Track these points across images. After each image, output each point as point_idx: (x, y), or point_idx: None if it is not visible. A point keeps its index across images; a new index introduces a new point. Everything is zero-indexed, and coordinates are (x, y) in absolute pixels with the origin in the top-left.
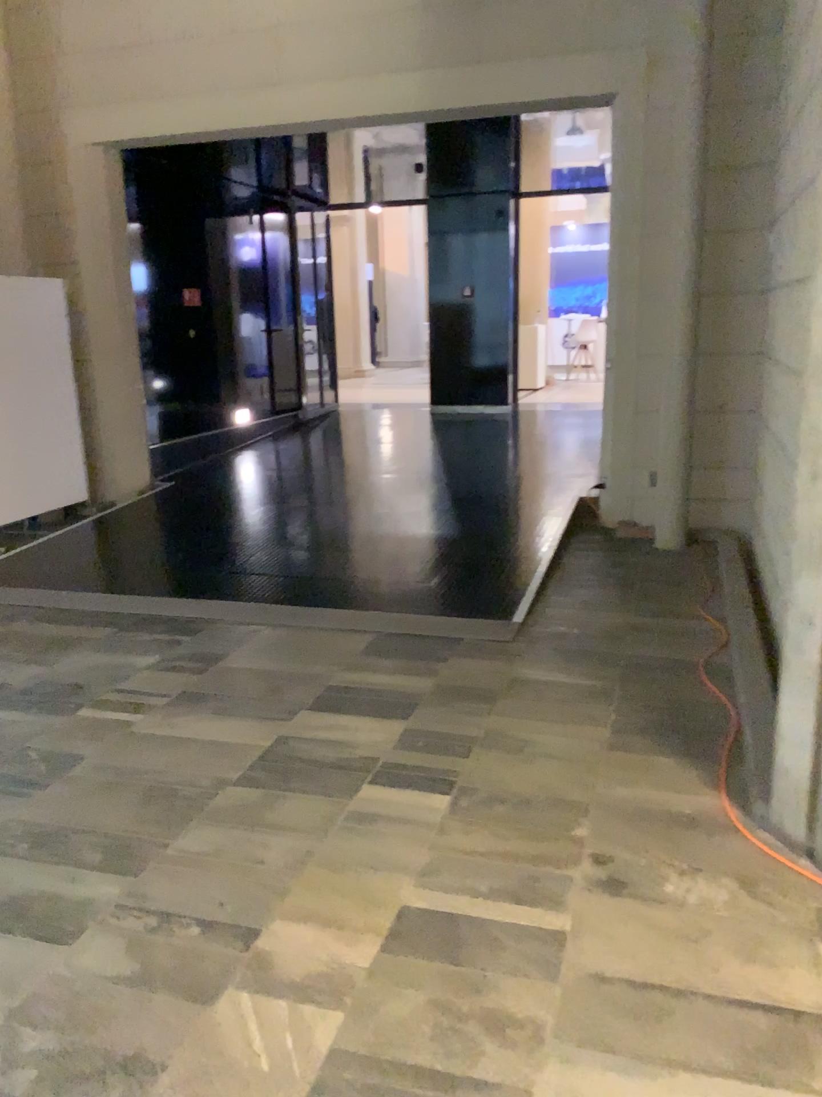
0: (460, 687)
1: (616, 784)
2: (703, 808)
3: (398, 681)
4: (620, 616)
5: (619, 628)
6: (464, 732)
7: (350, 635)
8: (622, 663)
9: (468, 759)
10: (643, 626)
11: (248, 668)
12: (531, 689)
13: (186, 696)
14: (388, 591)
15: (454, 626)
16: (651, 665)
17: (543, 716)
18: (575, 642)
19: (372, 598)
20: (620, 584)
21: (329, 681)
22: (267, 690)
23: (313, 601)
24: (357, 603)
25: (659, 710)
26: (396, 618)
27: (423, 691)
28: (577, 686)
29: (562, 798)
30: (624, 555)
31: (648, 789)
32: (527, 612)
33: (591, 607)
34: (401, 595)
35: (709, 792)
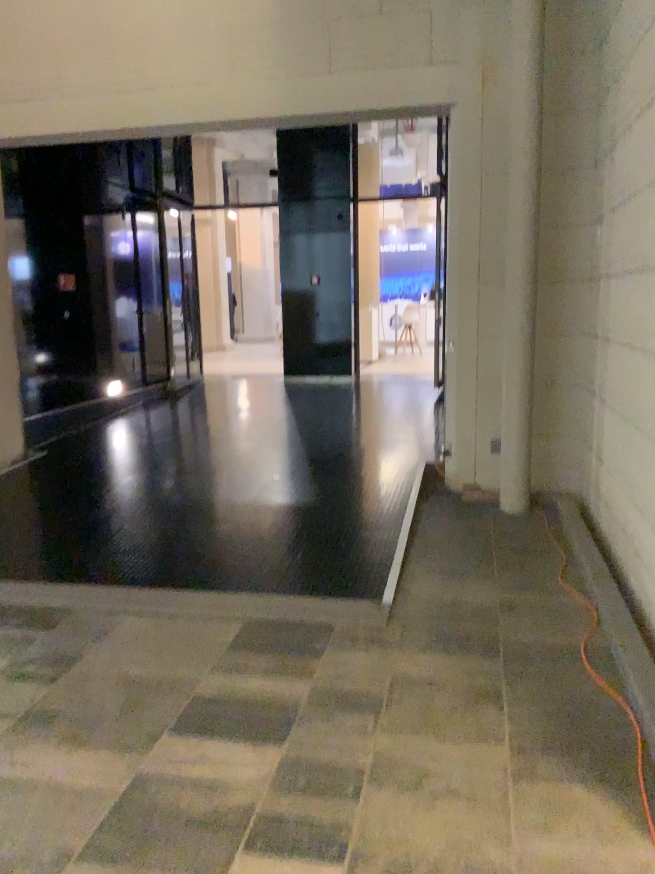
0: (335, 690)
1: (529, 836)
2: (637, 872)
3: (267, 686)
4: (484, 592)
5: (486, 608)
6: (345, 757)
7: (215, 623)
8: (500, 654)
9: (353, 802)
10: (510, 606)
11: (104, 674)
12: (410, 690)
13: (31, 716)
14: (253, 570)
15: (322, 610)
16: (529, 655)
17: (429, 730)
18: (446, 625)
19: (237, 577)
20: (478, 555)
21: (193, 688)
22: (124, 703)
23: (178, 582)
24: (222, 583)
25: (550, 717)
26: (262, 601)
27: (295, 698)
28: (458, 685)
29: (471, 862)
30: (475, 522)
31: (566, 843)
32: (393, 591)
33: (455, 583)
34: (267, 574)
35: (636, 843)
